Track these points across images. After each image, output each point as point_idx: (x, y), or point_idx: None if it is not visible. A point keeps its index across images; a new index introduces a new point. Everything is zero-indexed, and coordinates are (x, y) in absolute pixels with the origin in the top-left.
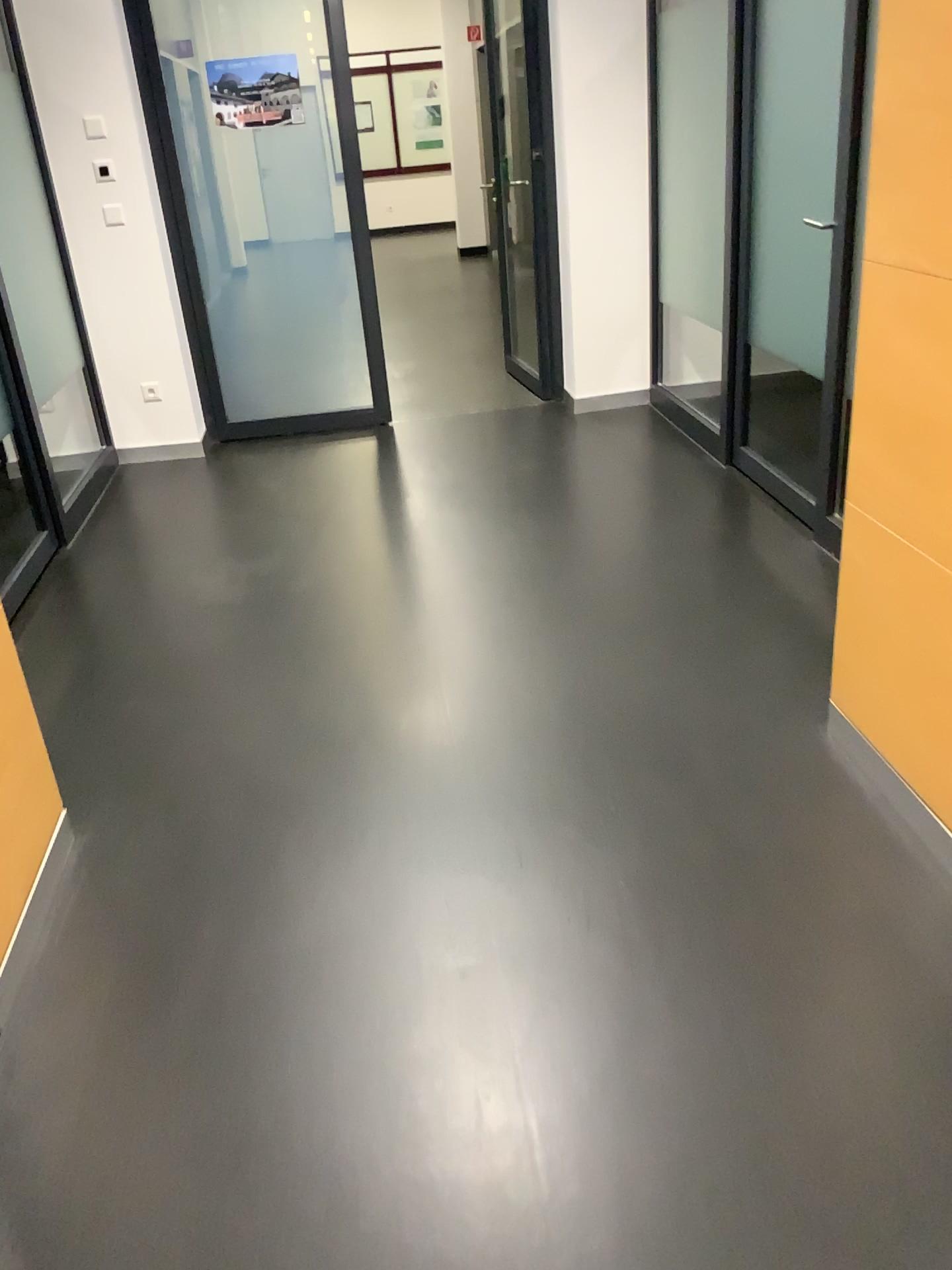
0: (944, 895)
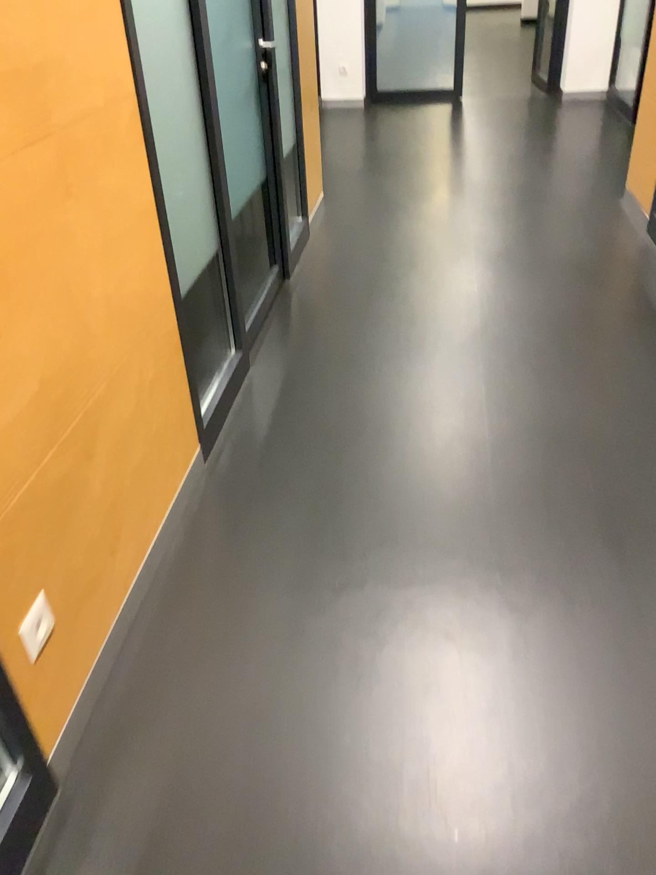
0: (635, 234)
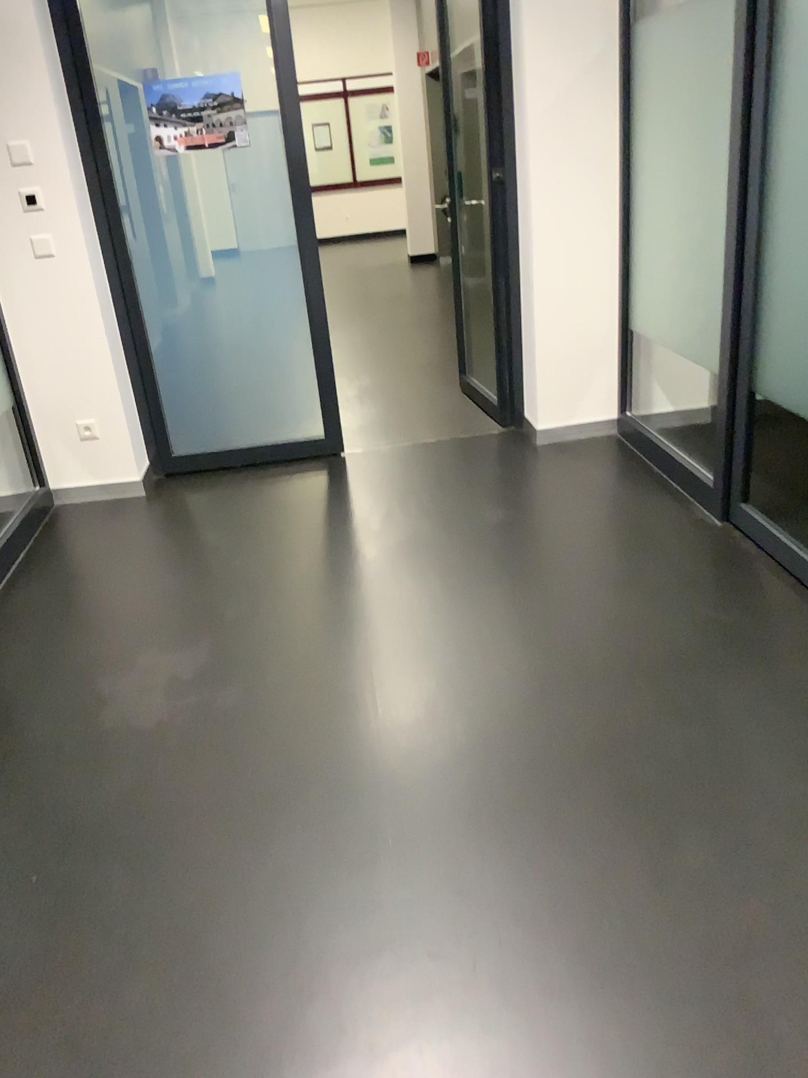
0: None
